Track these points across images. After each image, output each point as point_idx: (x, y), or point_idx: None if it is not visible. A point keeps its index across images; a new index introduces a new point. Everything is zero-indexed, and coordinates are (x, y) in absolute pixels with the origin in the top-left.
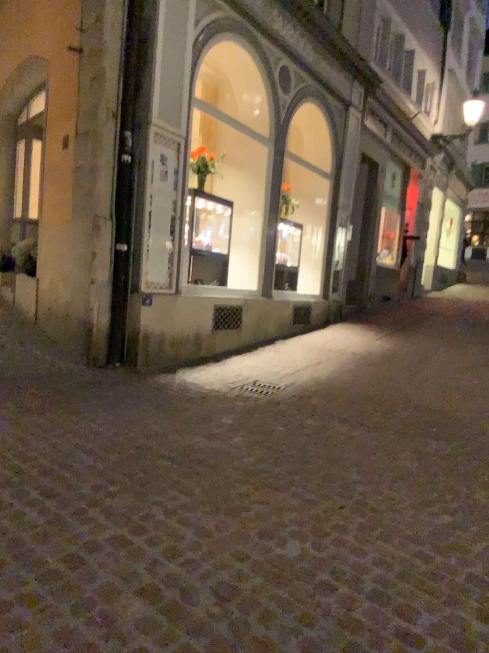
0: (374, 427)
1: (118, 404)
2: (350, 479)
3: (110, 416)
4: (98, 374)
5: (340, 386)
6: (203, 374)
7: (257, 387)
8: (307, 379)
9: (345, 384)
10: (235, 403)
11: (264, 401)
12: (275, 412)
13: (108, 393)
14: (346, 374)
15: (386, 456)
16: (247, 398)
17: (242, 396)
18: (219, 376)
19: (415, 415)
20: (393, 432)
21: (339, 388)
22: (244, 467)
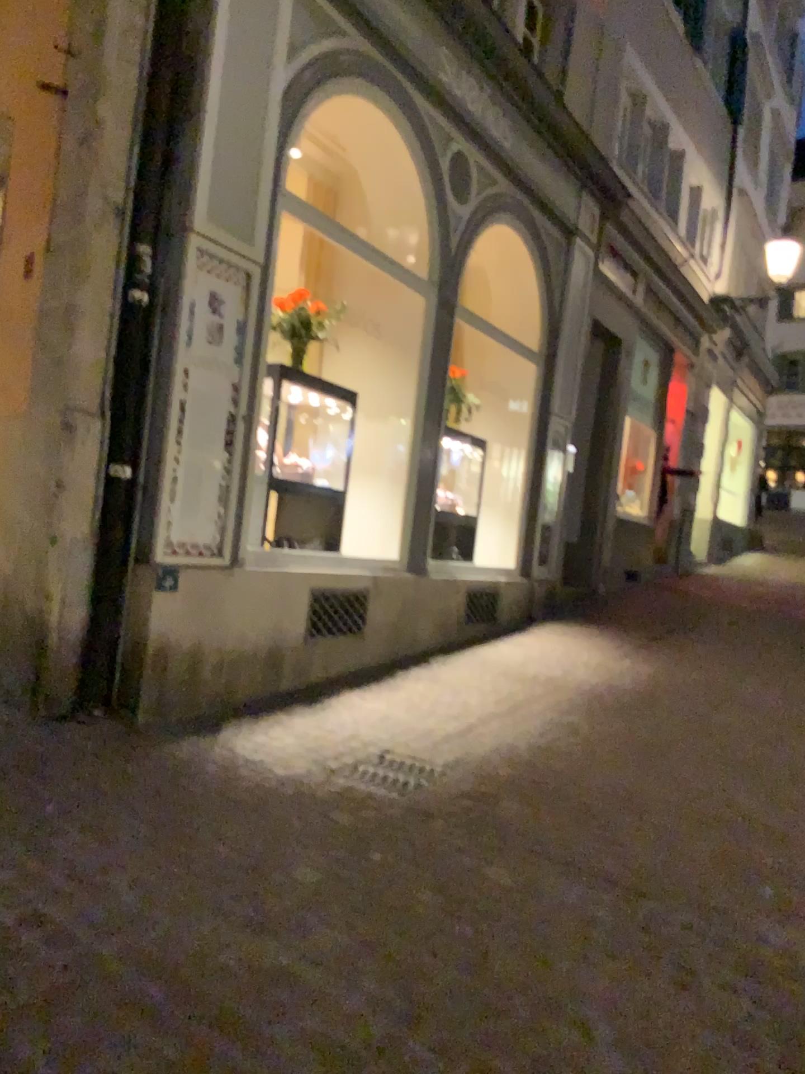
0: (637, 891)
1: (64, 823)
2: (595, 1072)
3: (32, 863)
4: (48, 738)
5: (558, 774)
6: (275, 736)
7: (383, 772)
8: (491, 752)
9: (568, 767)
10: (332, 818)
11: (397, 813)
12: (418, 844)
13: (49, 792)
14: (568, 742)
15: (673, 984)
16: (360, 804)
17: (350, 798)
18: (308, 743)
19: (722, 855)
20: (680, 906)
21: (556, 779)
22: (328, 1038)
